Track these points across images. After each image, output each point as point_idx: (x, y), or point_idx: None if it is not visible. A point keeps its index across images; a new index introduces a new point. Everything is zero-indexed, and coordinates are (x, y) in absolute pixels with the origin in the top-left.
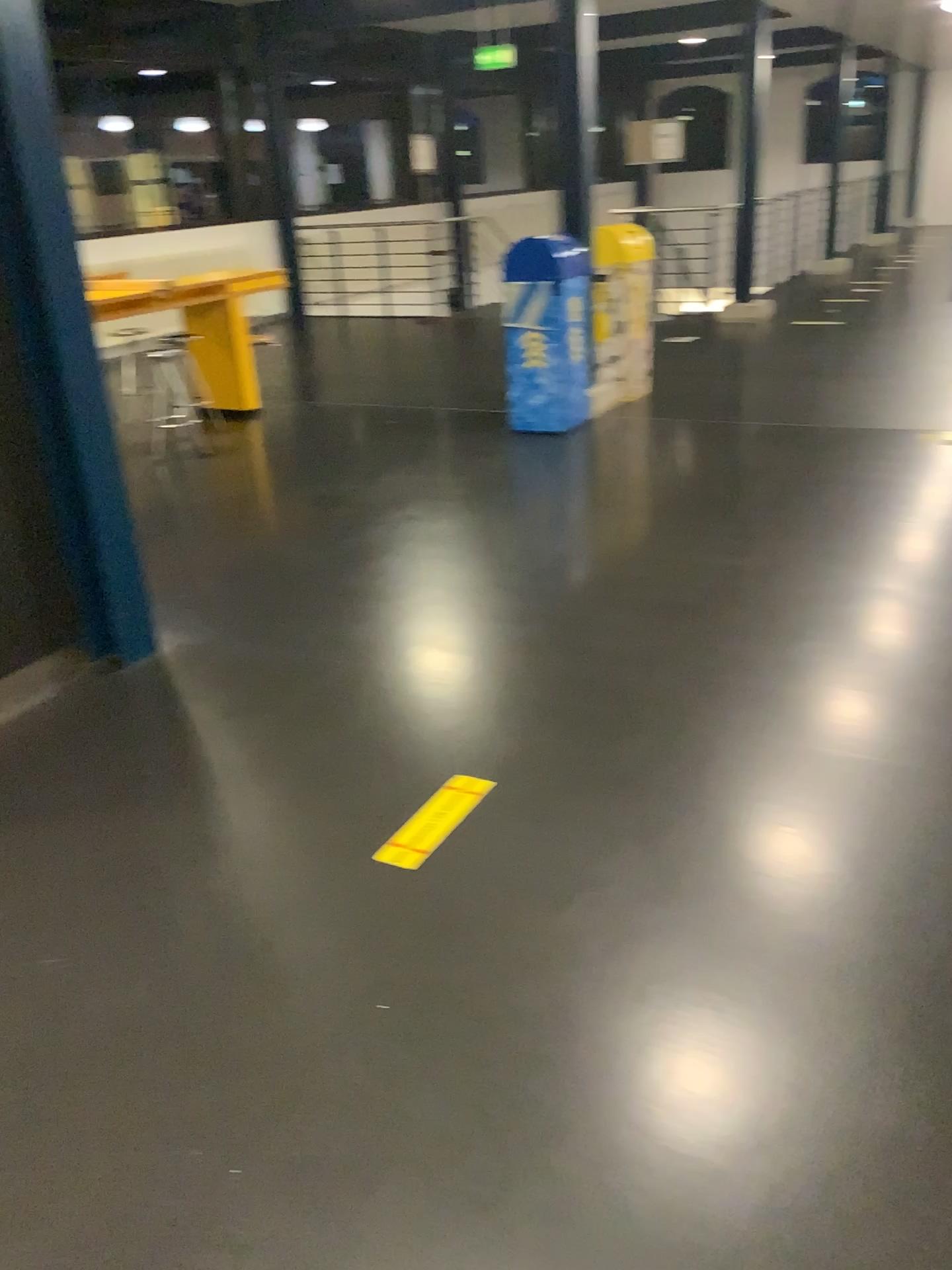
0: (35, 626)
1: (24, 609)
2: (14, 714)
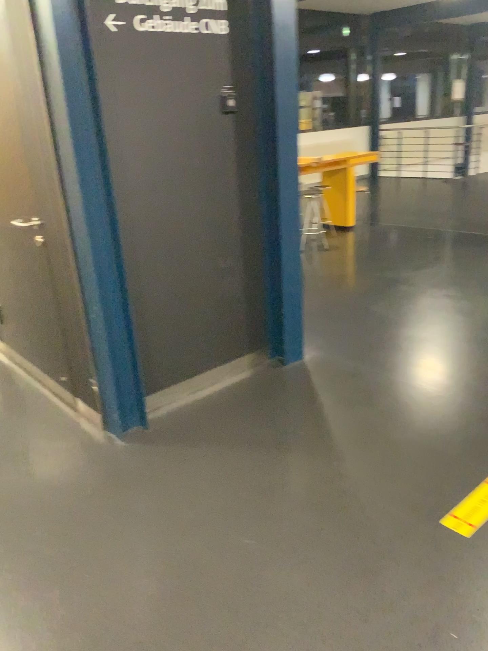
0: (247, 336)
1: (243, 327)
2: (231, 381)
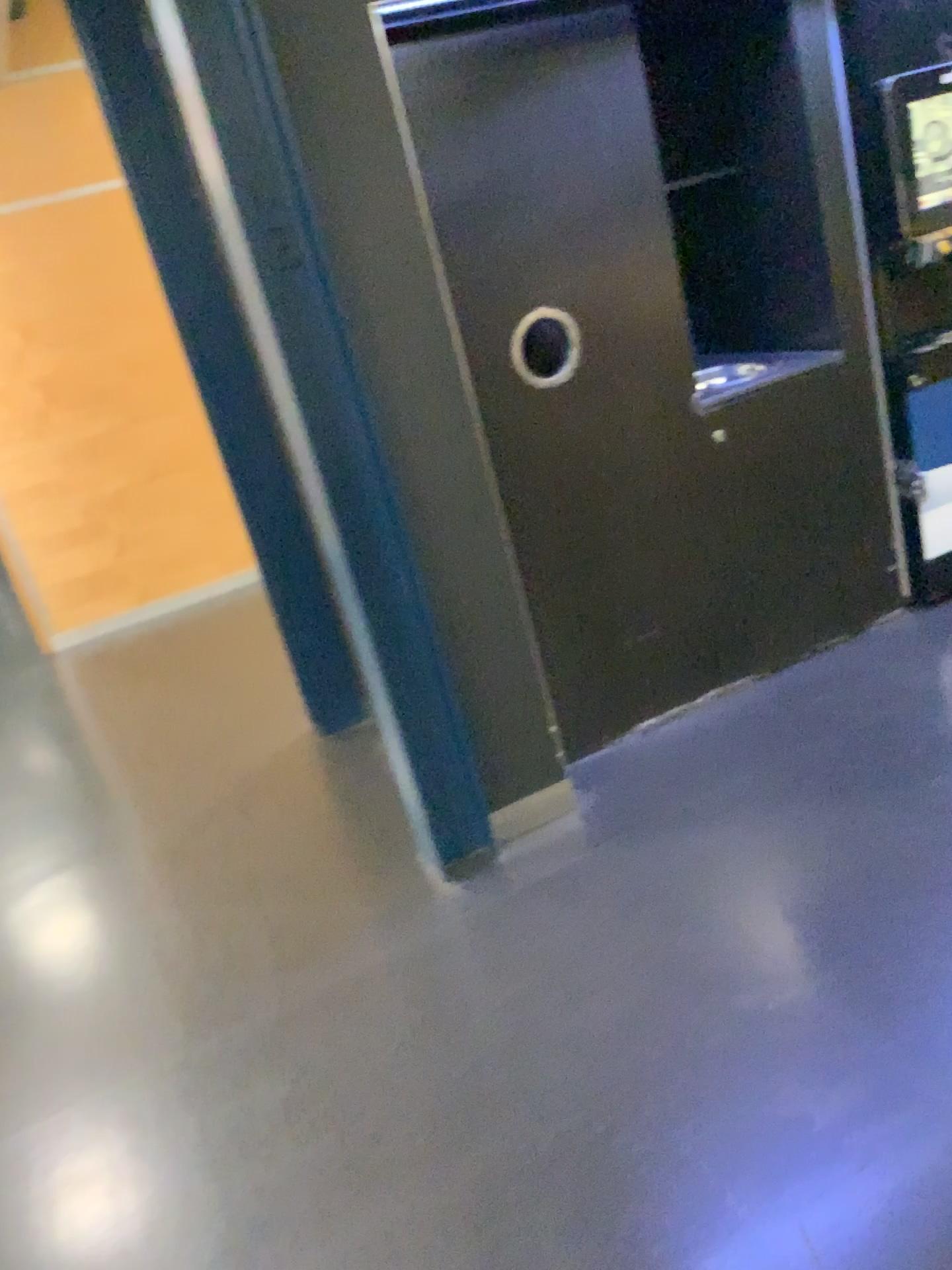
0: None
1: None
2: None
